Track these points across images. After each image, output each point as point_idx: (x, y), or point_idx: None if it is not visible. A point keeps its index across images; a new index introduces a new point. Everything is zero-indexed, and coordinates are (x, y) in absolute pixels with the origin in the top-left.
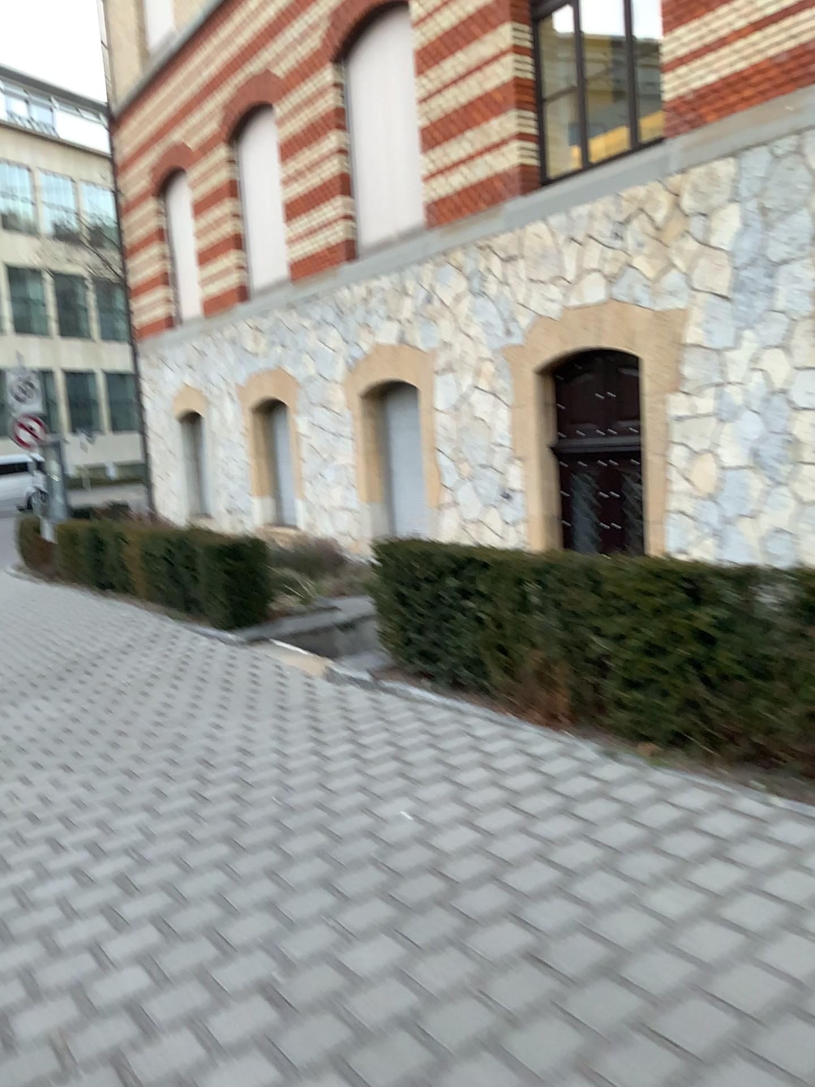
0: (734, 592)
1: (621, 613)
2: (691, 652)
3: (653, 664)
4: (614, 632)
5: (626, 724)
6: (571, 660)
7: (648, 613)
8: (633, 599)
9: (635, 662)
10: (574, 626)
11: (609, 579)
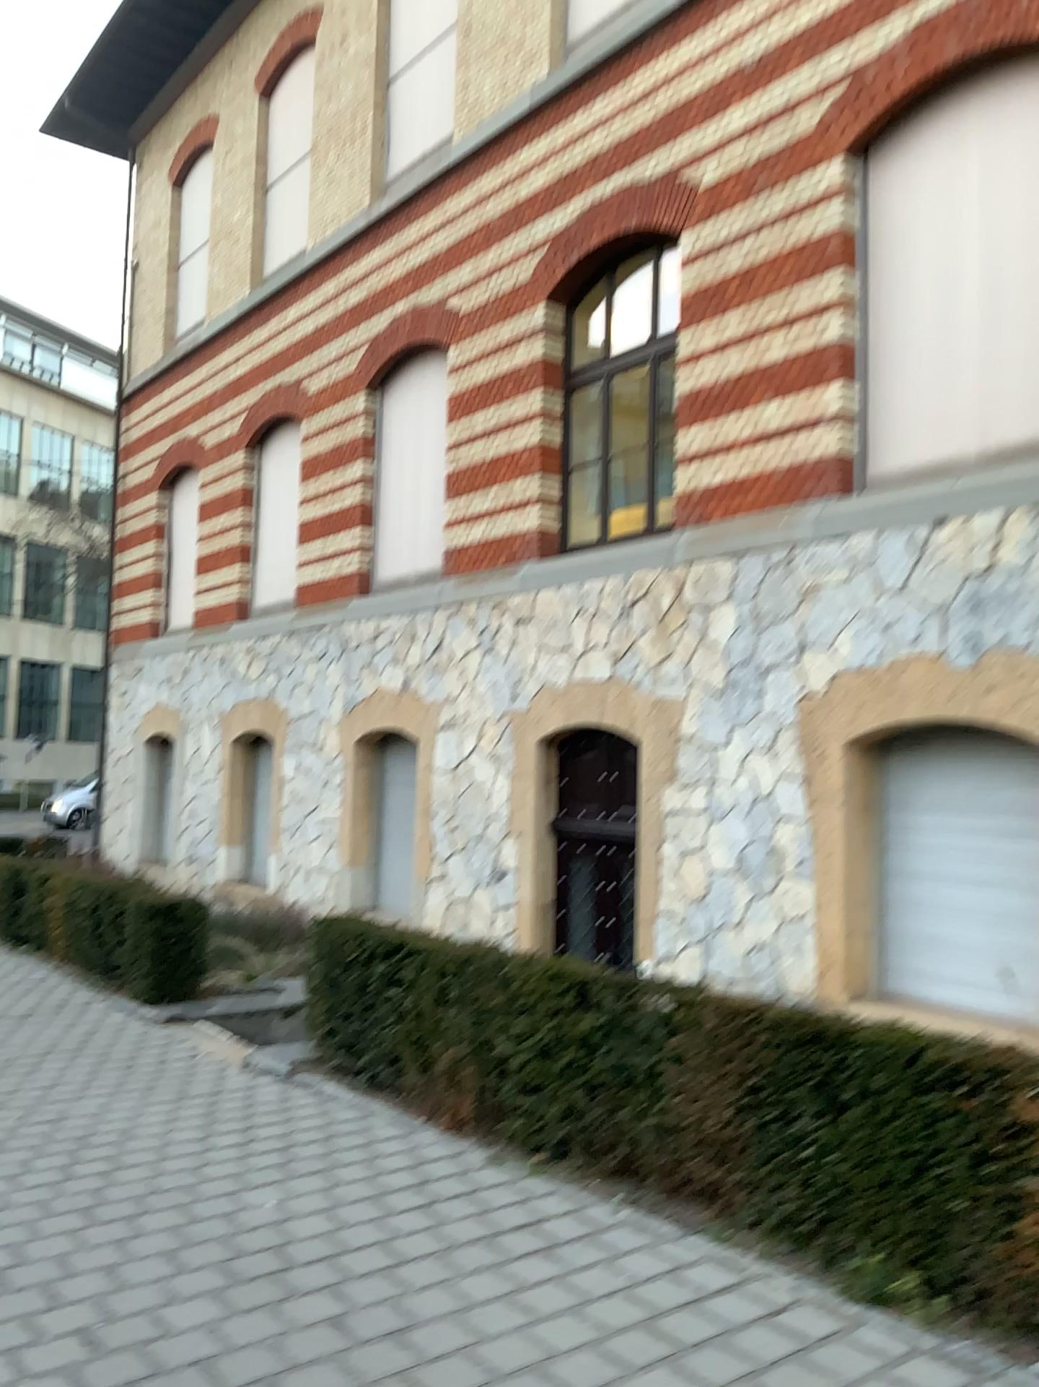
0: (619, 1003)
1: (523, 1016)
2: (577, 1060)
3: (544, 1071)
4: (515, 1035)
5: (517, 1133)
6: (478, 1062)
7: (544, 1018)
8: (533, 1003)
9: (530, 1067)
10: (482, 1026)
11: (516, 980)
